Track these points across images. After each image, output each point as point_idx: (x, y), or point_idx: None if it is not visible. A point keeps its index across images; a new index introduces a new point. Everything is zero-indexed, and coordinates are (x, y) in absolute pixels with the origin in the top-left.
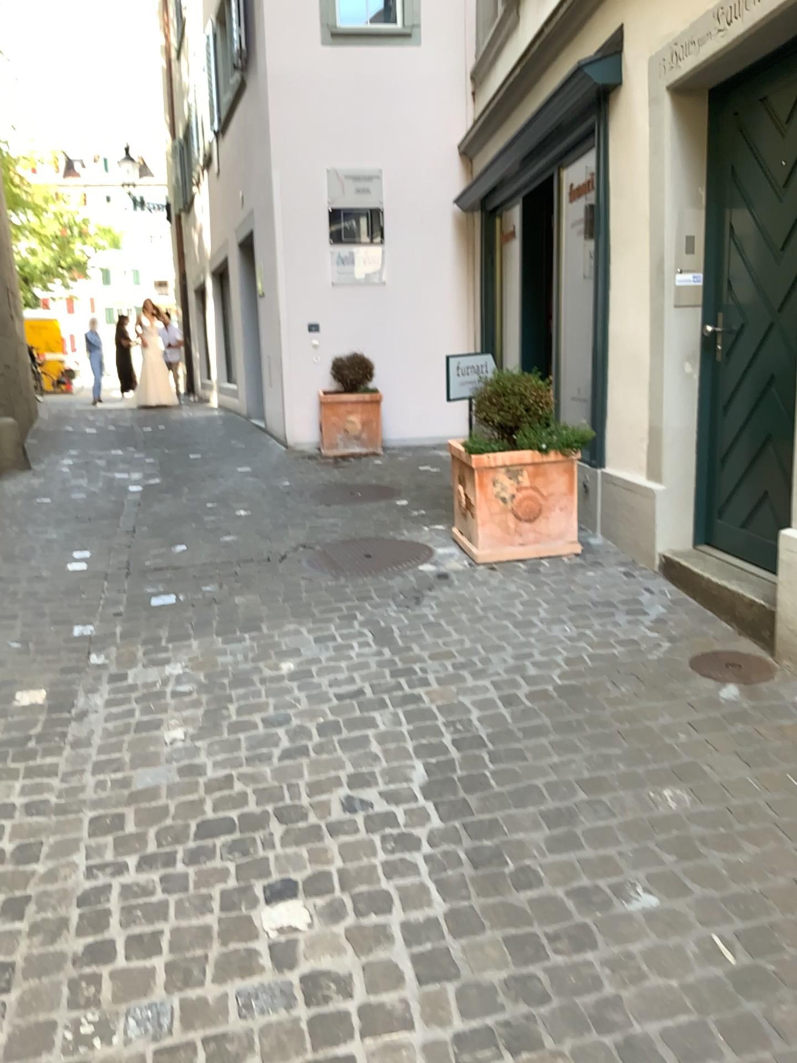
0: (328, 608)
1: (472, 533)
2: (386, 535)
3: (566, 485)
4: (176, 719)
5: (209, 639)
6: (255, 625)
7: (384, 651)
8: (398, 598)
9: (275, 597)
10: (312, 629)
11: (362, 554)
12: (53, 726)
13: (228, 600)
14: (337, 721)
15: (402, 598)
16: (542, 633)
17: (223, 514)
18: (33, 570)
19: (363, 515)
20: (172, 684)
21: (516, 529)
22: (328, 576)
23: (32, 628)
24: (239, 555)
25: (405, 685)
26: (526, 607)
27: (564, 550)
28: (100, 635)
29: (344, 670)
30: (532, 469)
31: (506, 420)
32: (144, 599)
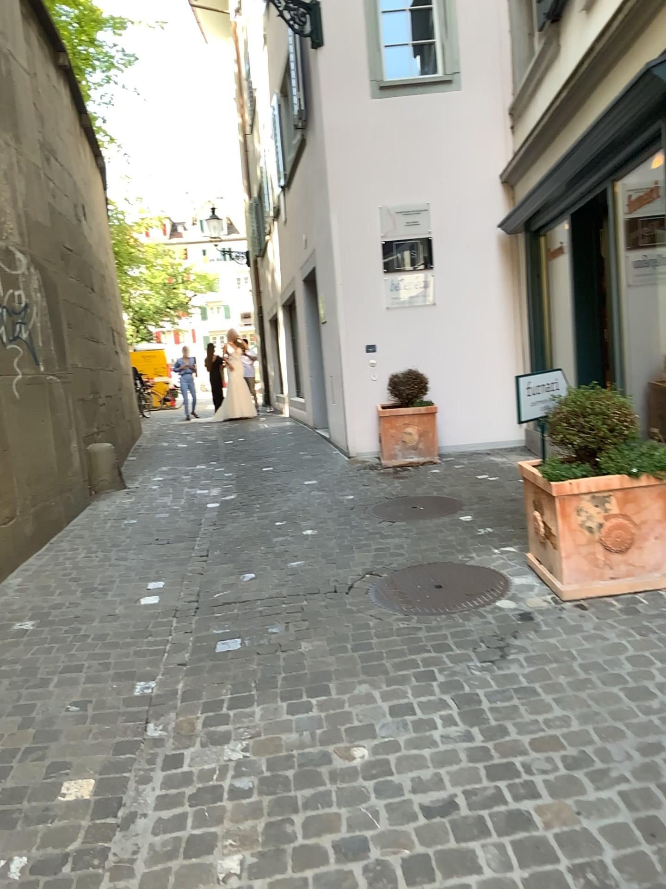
0: (402, 660)
1: (553, 565)
2: (454, 559)
3: (657, 511)
4: (232, 837)
5: (275, 705)
6: (324, 684)
7: (473, 729)
8: (478, 645)
9: (344, 642)
10: (387, 691)
11: (432, 585)
12: (92, 843)
13: (296, 646)
14: (428, 852)
15: (484, 647)
16: (662, 706)
17: (292, 534)
18: (108, 603)
19: (429, 535)
20: (231, 774)
21: (604, 561)
22: (399, 614)
23: (95, 682)
24: (307, 585)
25: (507, 792)
26: (632, 664)
27: (657, 582)
28: (161, 695)
29: (429, 759)
30: (620, 496)
31: (585, 442)
32: (210, 644)
